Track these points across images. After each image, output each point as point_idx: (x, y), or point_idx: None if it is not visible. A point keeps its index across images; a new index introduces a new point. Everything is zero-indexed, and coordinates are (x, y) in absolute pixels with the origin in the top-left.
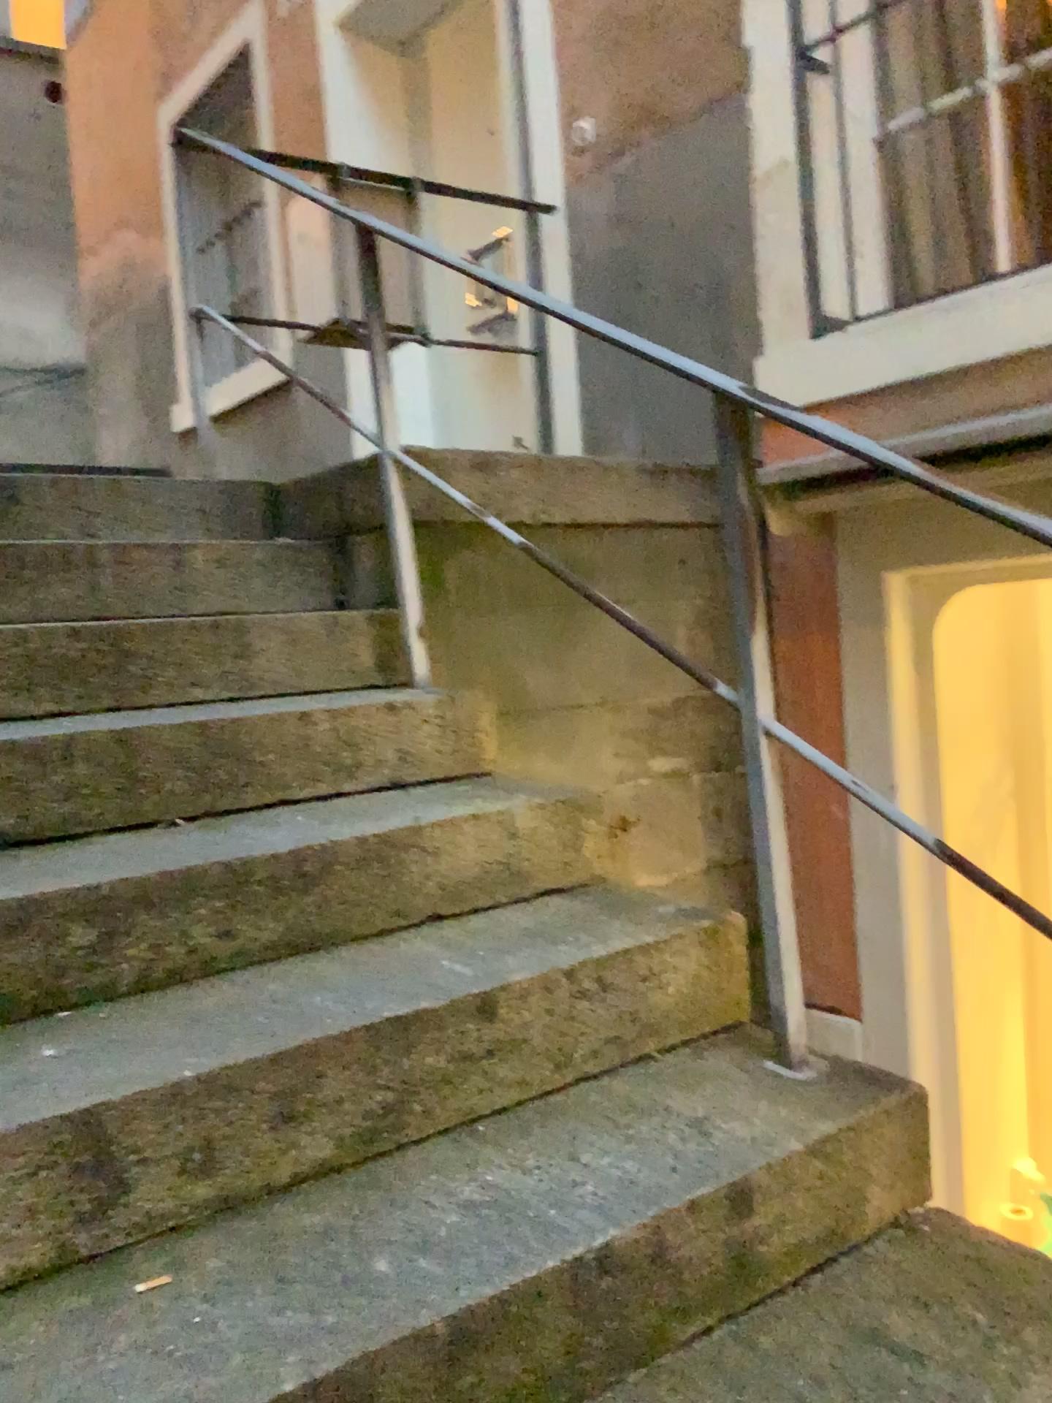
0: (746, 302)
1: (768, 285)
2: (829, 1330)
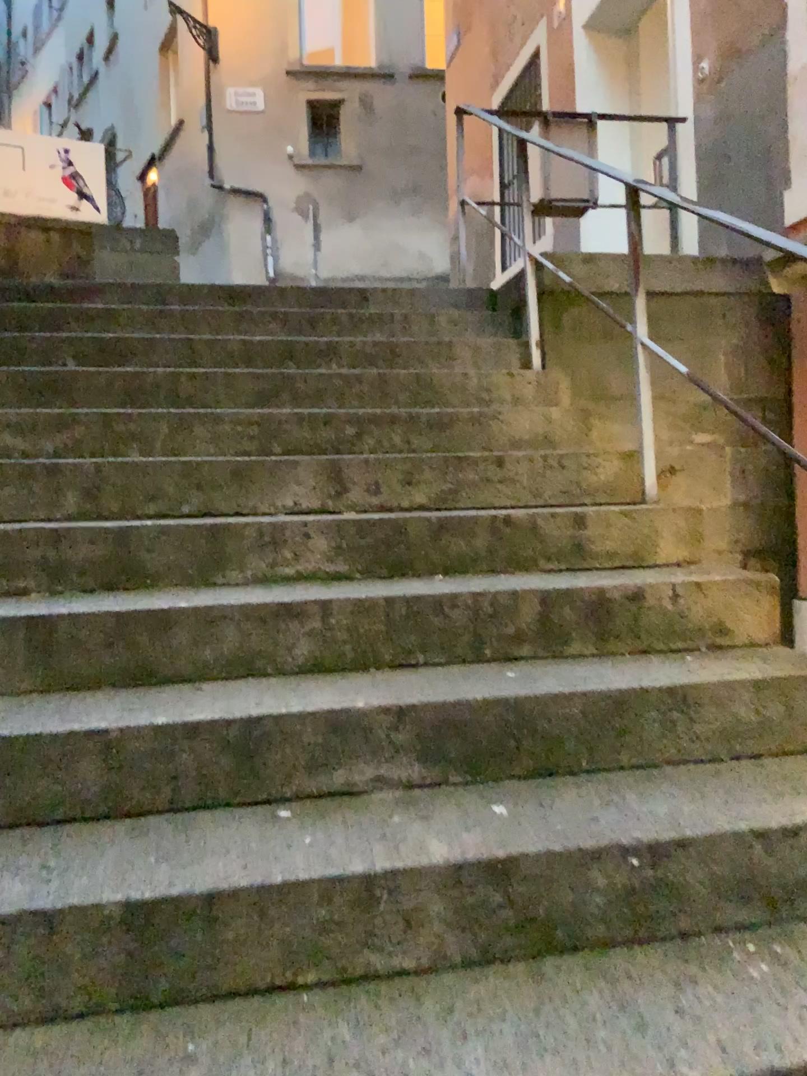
0: (779, 157)
1: (788, 145)
2: (607, 567)
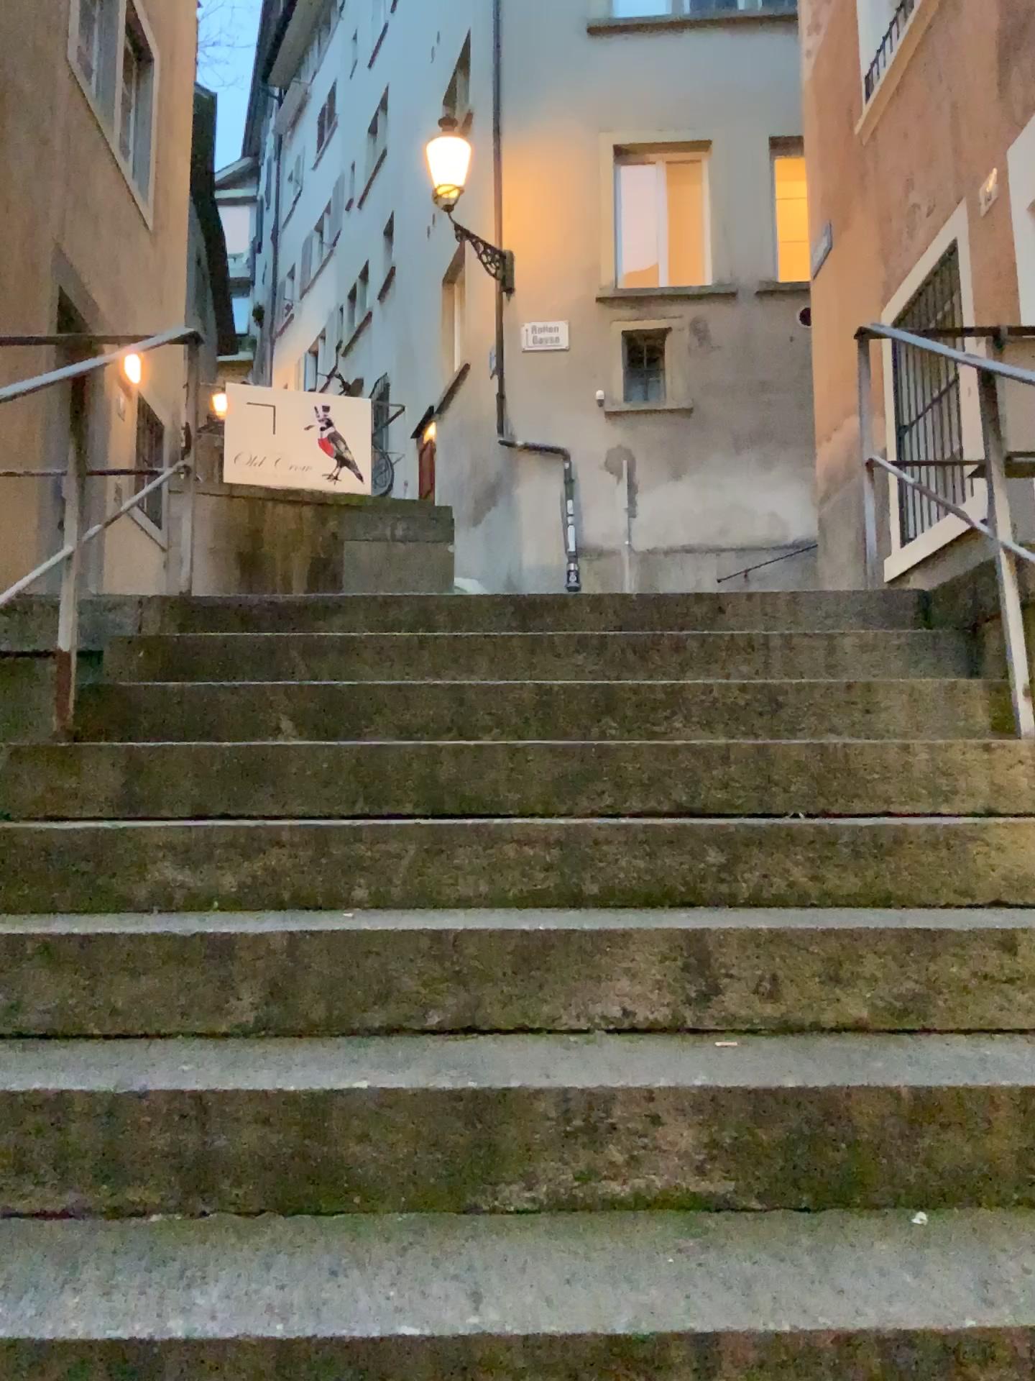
0: None
1: None
2: None
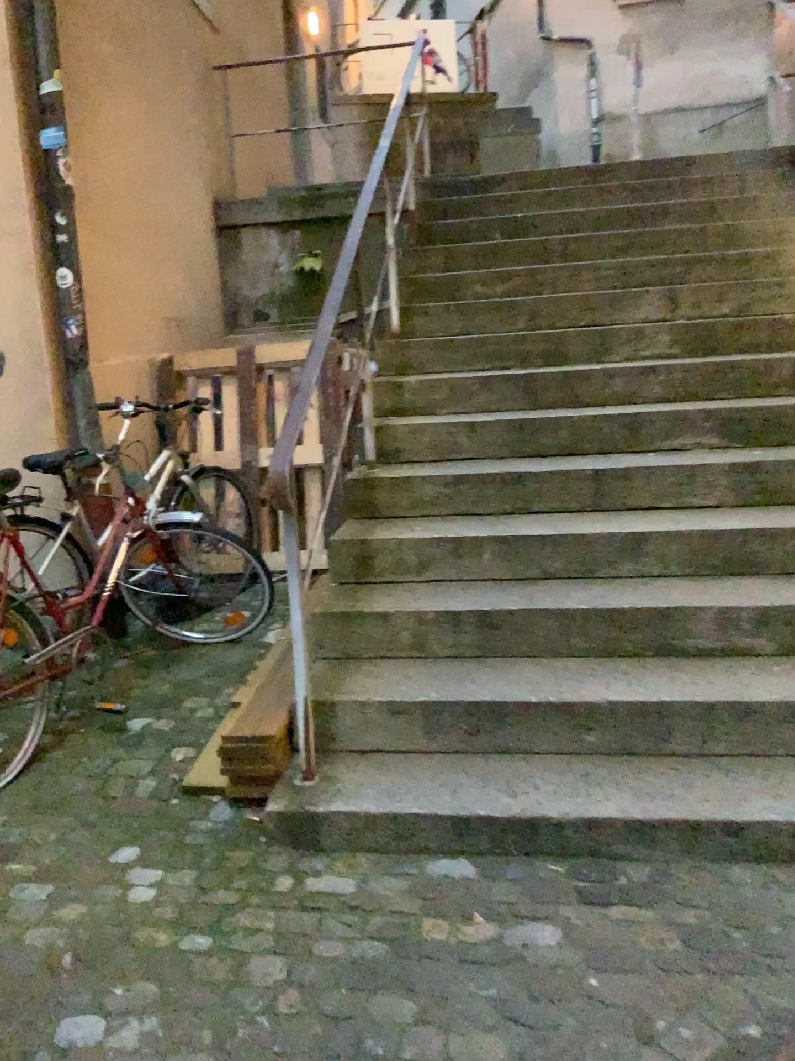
0: None
1: None
2: None
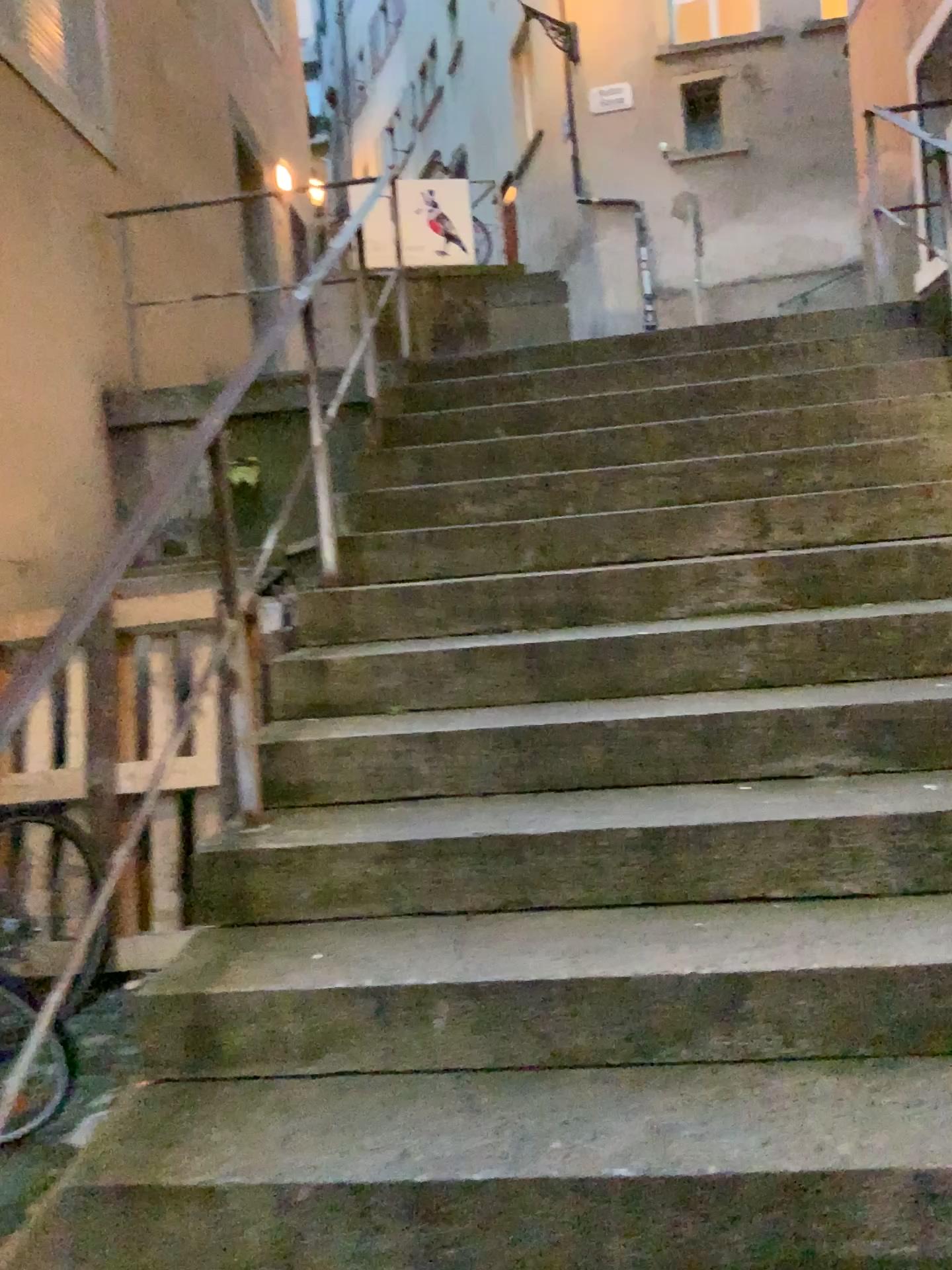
0: None
1: None
2: None
